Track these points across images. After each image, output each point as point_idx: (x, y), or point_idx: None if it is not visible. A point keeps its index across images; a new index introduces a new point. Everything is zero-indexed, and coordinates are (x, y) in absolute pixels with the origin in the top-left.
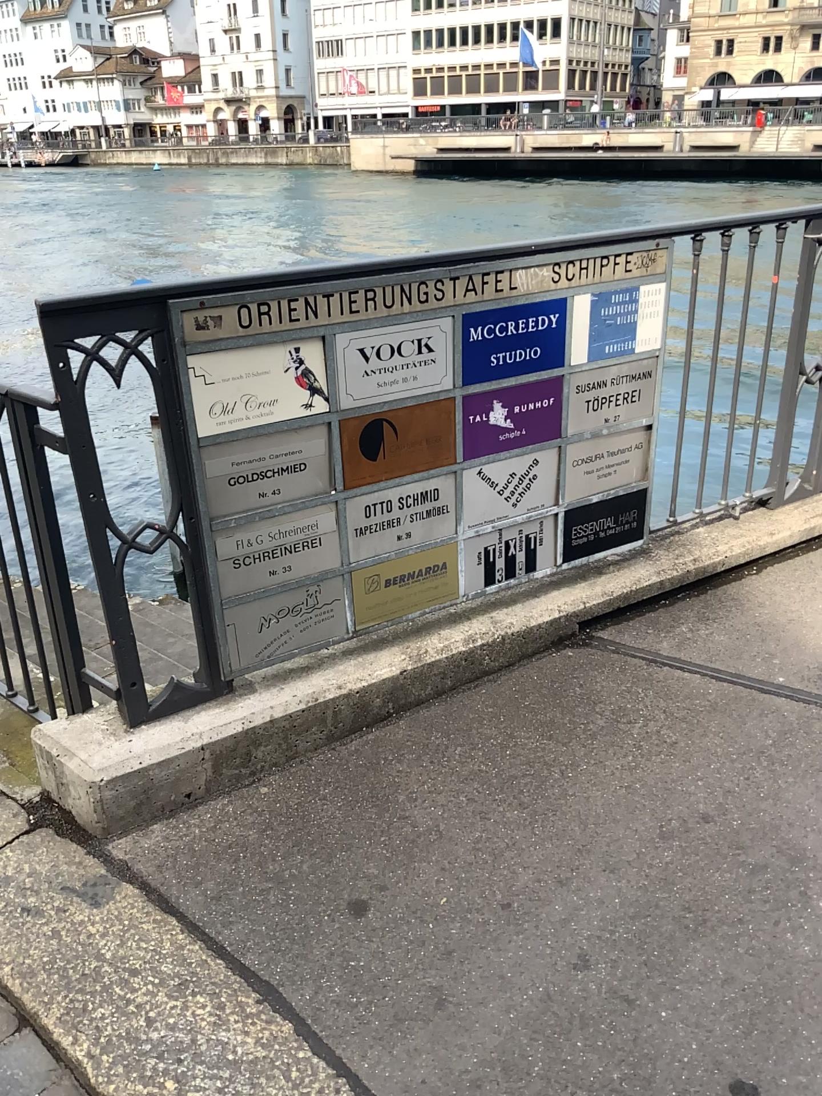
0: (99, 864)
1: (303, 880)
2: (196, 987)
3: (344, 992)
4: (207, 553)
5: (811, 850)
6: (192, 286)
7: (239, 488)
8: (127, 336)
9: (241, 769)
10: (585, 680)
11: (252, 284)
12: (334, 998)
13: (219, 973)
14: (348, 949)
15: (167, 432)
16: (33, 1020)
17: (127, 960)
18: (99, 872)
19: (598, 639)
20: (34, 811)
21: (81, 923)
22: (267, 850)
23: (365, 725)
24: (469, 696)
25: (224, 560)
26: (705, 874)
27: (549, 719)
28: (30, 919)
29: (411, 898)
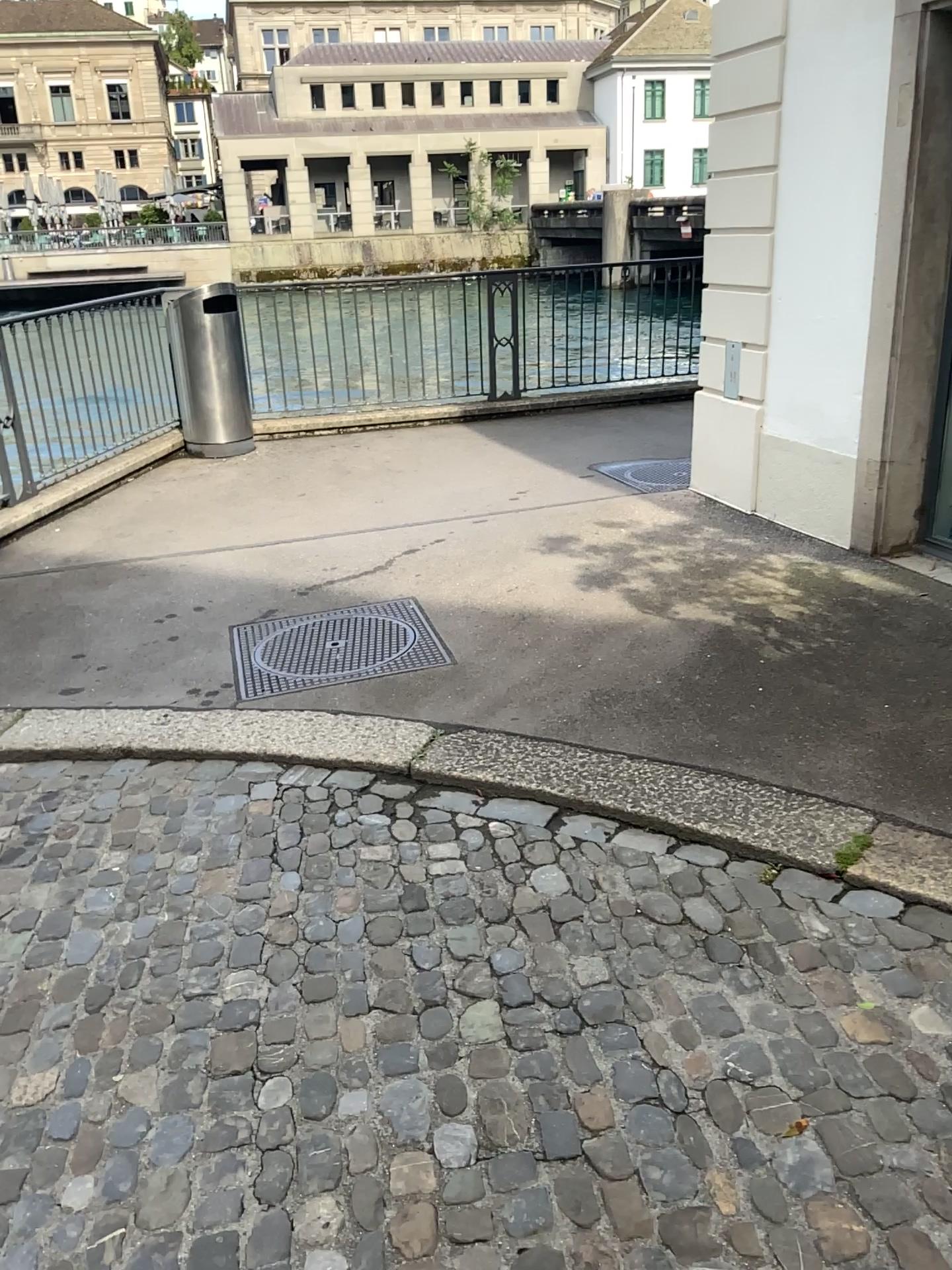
0: None
1: None
2: None
3: None
4: None
5: (82, 603)
6: None
7: None
8: None
9: None
10: None
11: None
12: None
13: None
14: None
15: None
16: None
17: None
18: None
19: None
20: None
21: None
22: None
23: None
24: None
25: None
26: (40, 623)
27: None
28: None
29: None
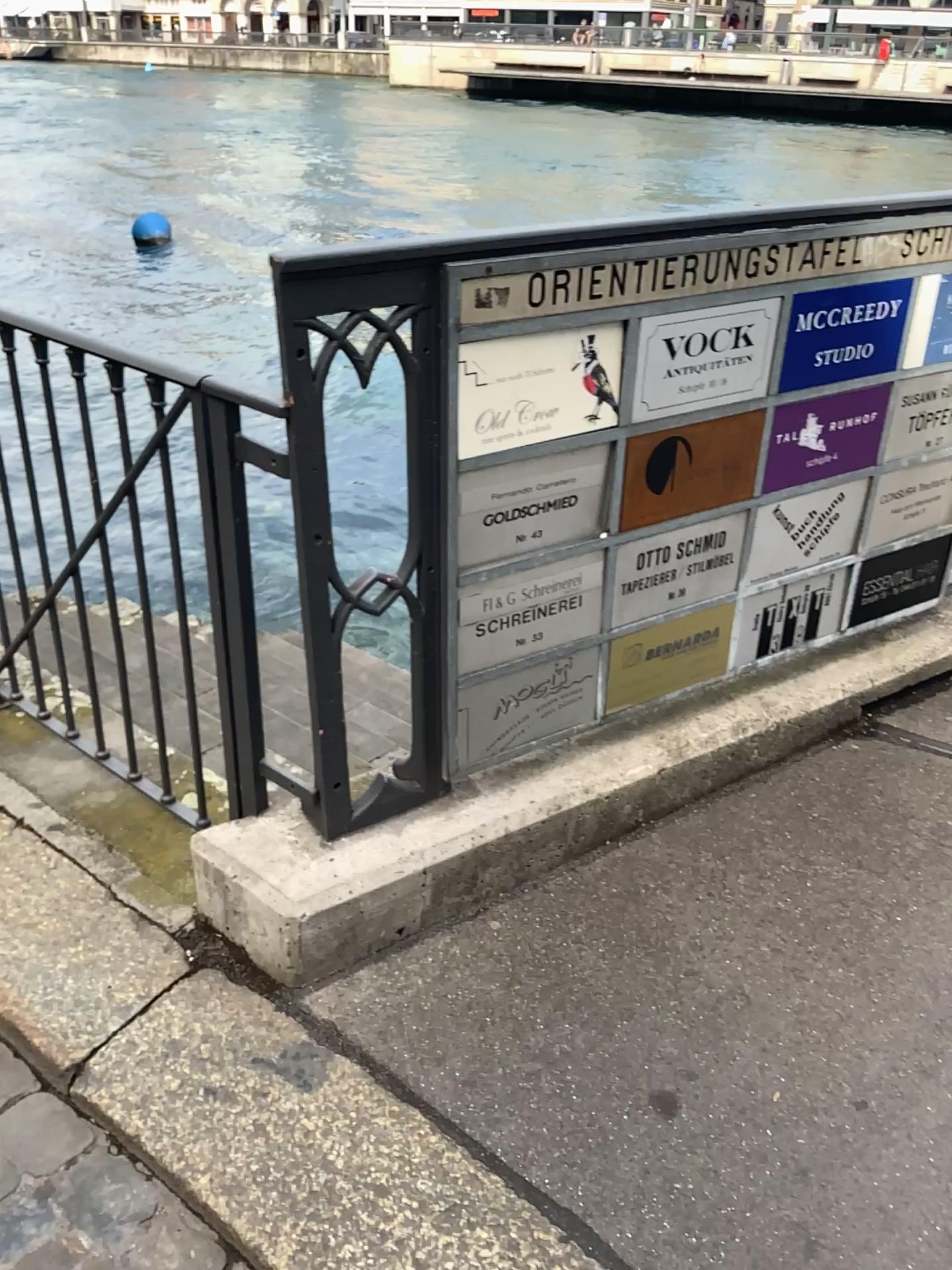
0: (295, 1026)
1: (582, 1060)
2: (473, 1217)
3: (682, 1231)
4: (448, 614)
5: None
6: (473, 241)
7: (496, 527)
8: (383, 312)
9: (463, 896)
10: (884, 784)
11: (549, 242)
12: (670, 1242)
13: (500, 1197)
14: (670, 1166)
15: (414, 448)
16: (254, 1259)
17: (368, 1174)
18: (298, 1037)
19: (884, 727)
20: (189, 944)
21: (290, 1114)
22: (522, 1014)
23: (610, 836)
24: (735, 799)
25: (467, 623)
26: None
27: (848, 836)
28: (218, 1105)
29: (734, 1092)
